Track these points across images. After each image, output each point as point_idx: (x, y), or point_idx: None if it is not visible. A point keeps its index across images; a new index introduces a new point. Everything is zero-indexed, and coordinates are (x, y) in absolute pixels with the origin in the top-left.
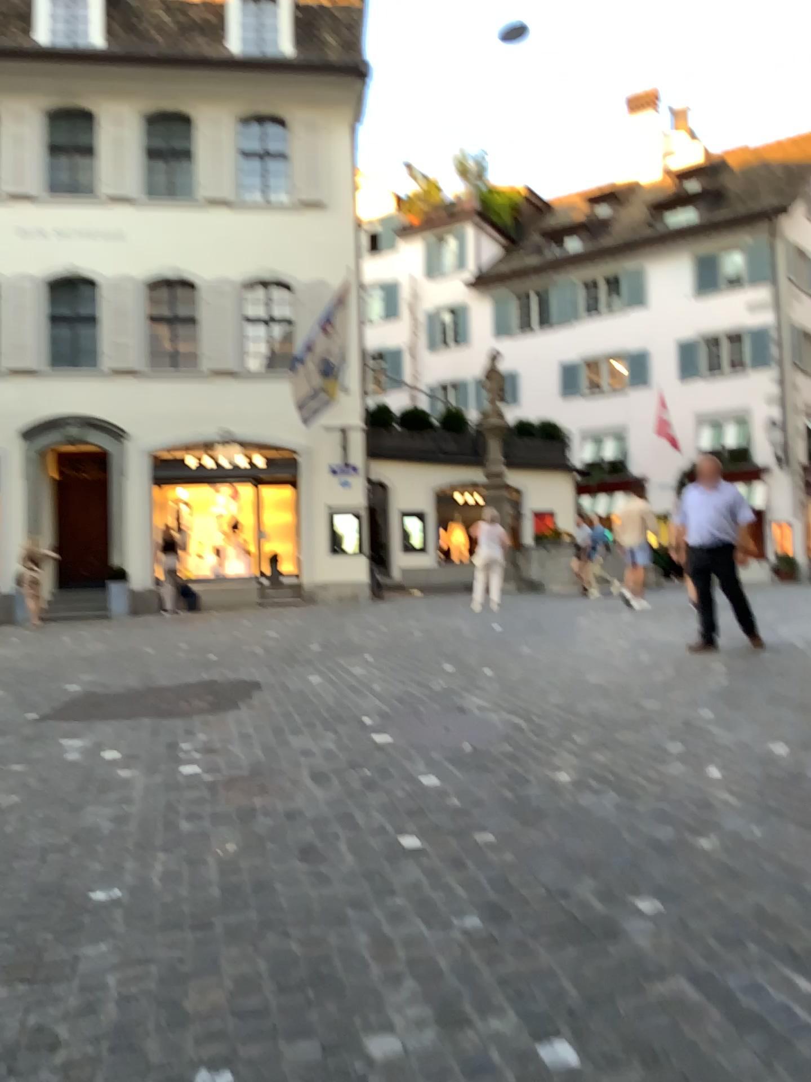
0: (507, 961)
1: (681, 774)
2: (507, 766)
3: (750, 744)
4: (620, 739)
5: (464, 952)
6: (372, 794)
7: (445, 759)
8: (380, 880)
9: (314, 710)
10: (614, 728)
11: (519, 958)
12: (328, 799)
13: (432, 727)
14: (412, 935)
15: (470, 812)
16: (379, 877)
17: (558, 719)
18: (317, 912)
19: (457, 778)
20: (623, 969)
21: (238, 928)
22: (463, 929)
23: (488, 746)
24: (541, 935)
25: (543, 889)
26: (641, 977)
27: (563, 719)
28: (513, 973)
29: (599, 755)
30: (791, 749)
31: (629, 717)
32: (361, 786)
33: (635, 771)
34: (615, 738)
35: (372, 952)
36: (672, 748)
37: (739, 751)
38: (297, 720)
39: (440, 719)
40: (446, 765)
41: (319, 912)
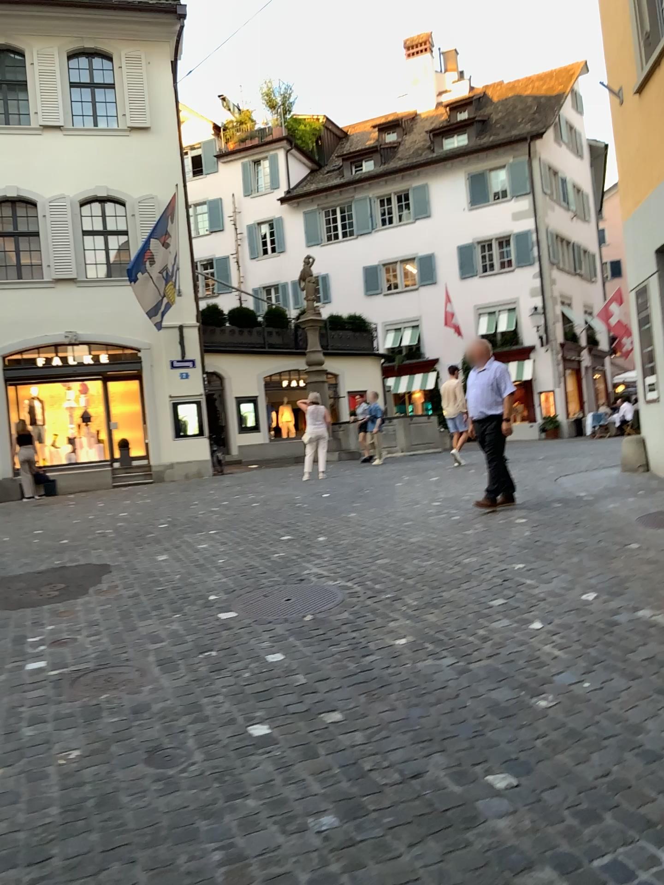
0: (368, 865)
1: (507, 628)
2: (347, 633)
3: (562, 593)
4: (447, 597)
5: (323, 860)
6: (220, 676)
7: (288, 631)
8: (230, 777)
9: (162, 590)
10: (440, 587)
11: (379, 860)
12: (175, 686)
13: (273, 598)
14: (267, 843)
15: (316, 687)
16: (229, 773)
17: (388, 581)
18: (165, 825)
19: (301, 650)
20: (486, 860)
21: (79, 857)
22: (318, 829)
23: (327, 614)
24: (399, 826)
25: (395, 770)
26: (505, 869)
27: (393, 581)
28: (376, 881)
29: (429, 614)
30: (598, 595)
31: (451, 574)
32: (208, 668)
33: (465, 629)
34: (442, 596)
35: (226, 872)
36: (494, 603)
37: (553, 601)
38: (145, 601)
39: (280, 590)
40: (289, 637)
41: (167, 827)
